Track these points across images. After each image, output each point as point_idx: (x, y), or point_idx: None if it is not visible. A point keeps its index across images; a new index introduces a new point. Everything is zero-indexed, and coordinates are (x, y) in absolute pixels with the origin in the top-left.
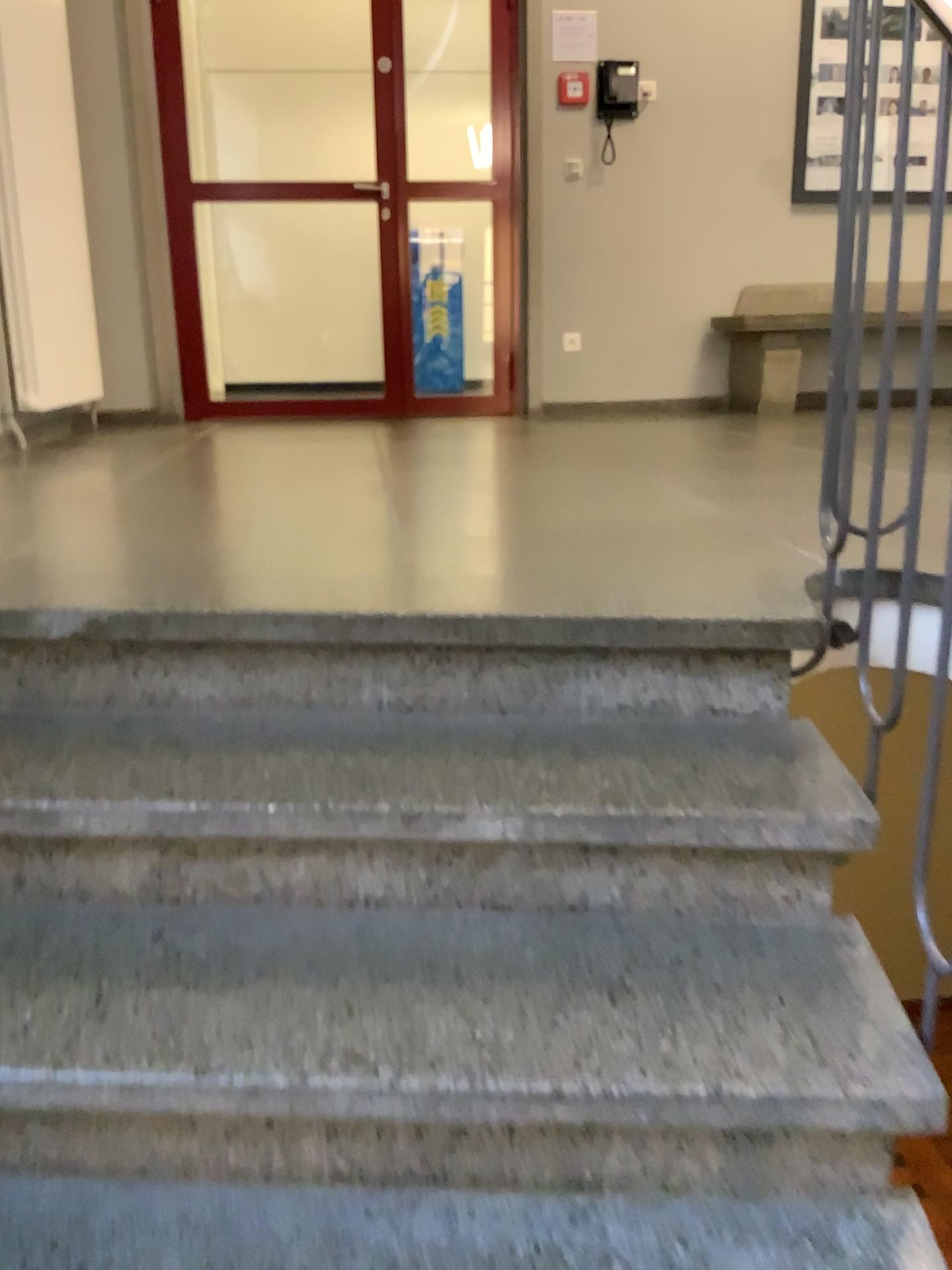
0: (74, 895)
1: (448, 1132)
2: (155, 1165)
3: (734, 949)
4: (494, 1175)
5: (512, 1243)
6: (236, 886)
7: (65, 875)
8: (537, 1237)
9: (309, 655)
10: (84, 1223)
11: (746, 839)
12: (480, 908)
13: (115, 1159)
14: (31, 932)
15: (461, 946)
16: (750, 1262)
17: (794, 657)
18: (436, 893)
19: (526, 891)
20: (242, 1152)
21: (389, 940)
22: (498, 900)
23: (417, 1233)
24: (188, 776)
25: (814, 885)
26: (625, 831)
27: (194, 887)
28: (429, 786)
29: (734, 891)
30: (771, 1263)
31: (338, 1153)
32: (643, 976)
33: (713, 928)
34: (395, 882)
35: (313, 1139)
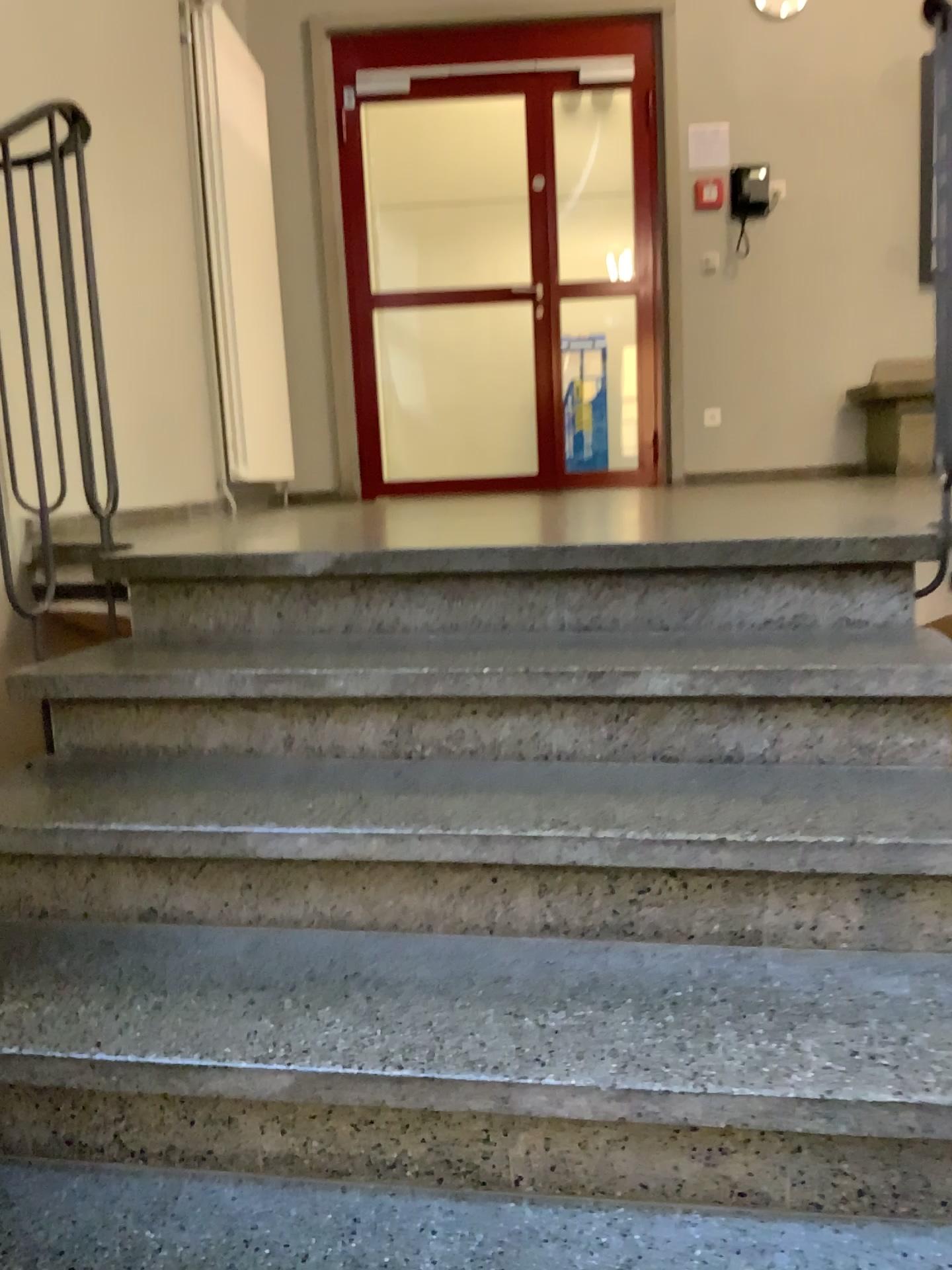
0: (329, 751)
1: (636, 891)
2: (405, 920)
3: (870, 776)
4: (674, 929)
5: (690, 966)
6: (455, 743)
7: (322, 735)
8: (710, 963)
9: (506, 587)
10: (355, 948)
11: (876, 686)
12: (654, 757)
13: (374, 916)
14: (300, 769)
15: (640, 776)
16: (888, 980)
17: (917, 571)
18: (617, 747)
19: (692, 743)
20: (473, 909)
21: (581, 773)
22: (668, 751)
23: (614, 959)
24: (418, 657)
25: (938, 734)
26: (773, 682)
27: (422, 744)
28: (611, 656)
29: (868, 740)
30: (905, 980)
31: (548, 909)
32: (792, 789)
33: (851, 765)
34: (583, 738)
35: (528, 898)
